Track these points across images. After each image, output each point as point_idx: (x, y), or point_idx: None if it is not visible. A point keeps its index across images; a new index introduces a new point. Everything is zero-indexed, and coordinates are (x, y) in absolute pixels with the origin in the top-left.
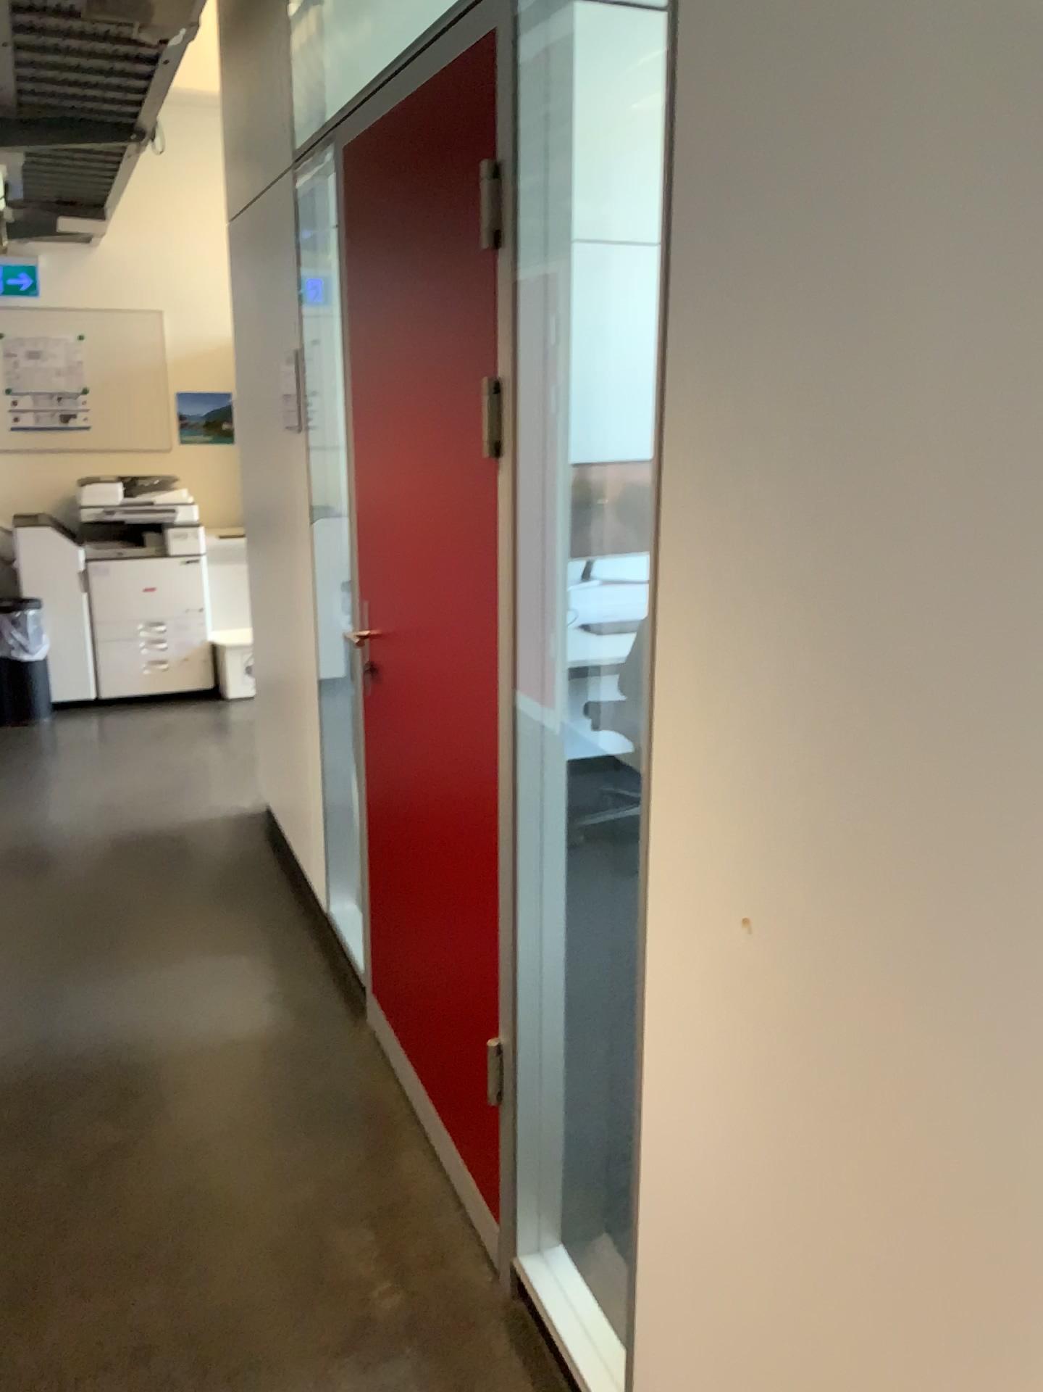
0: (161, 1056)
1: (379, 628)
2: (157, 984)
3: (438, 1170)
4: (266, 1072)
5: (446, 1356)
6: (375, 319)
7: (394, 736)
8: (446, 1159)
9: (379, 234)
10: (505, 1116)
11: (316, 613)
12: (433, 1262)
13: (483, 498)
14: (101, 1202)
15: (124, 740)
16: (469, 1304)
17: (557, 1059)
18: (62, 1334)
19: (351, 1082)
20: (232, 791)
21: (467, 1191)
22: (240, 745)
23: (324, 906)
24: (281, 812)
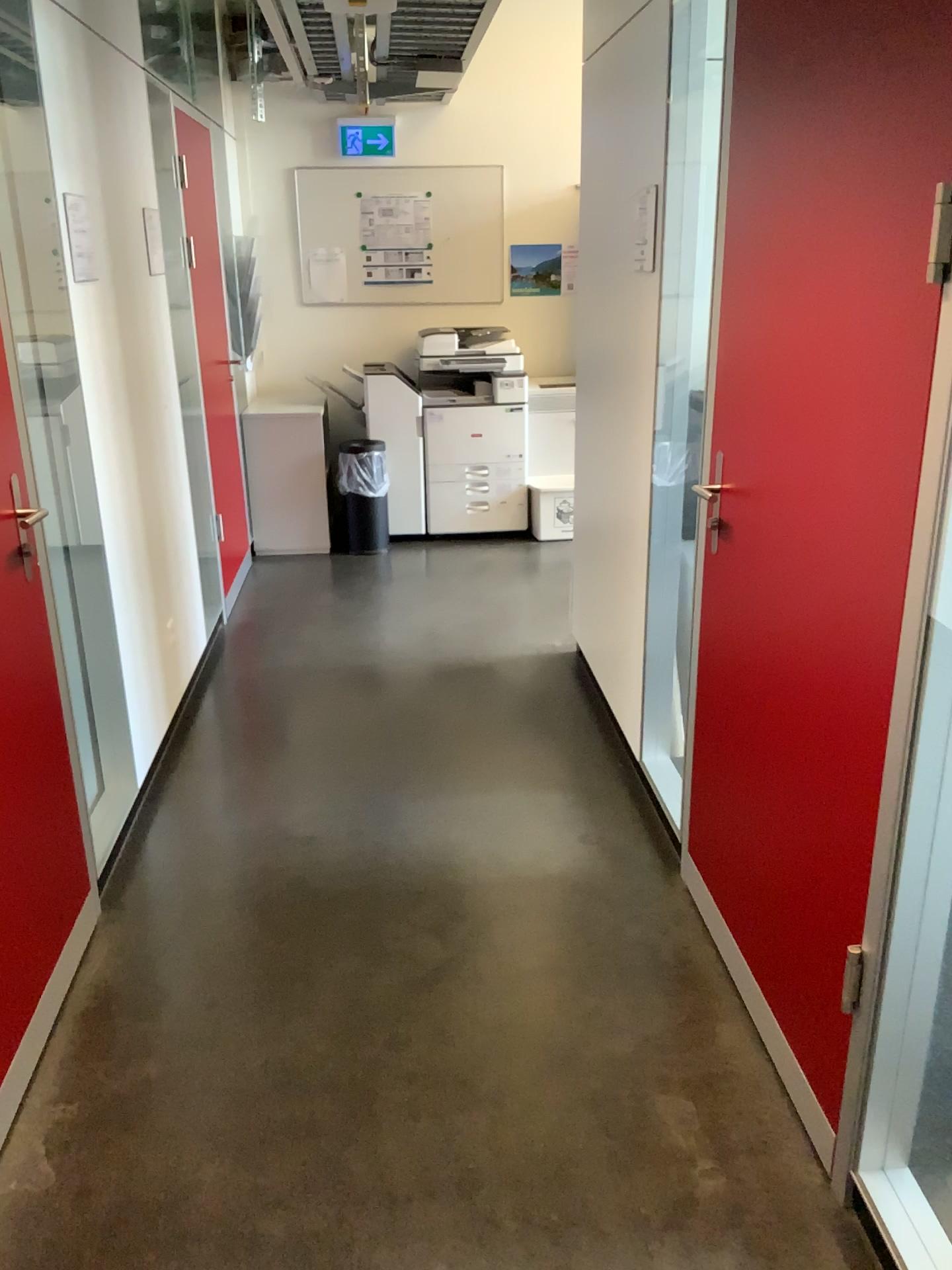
0: (485, 884)
1: (736, 485)
2: (480, 813)
3: (760, 1052)
4: (584, 917)
5: (774, 1263)
6: (767, 140)
7: (744, 599)
8: (769, 1042)
9: (783, 39)
10: (858, 1029)
11: (652, 464)
12: (757, 1153)
13: (909, 340)
14: (430, 1023)
15: (449, 572)
16: (798, 1211)
17: (927, 981)
18: (397, 1150)
19: (667, 940)
20: (547, 630)
21: (792, 1083)
22: (554, 586)
23: (638, 755)
24: (596, 657)
